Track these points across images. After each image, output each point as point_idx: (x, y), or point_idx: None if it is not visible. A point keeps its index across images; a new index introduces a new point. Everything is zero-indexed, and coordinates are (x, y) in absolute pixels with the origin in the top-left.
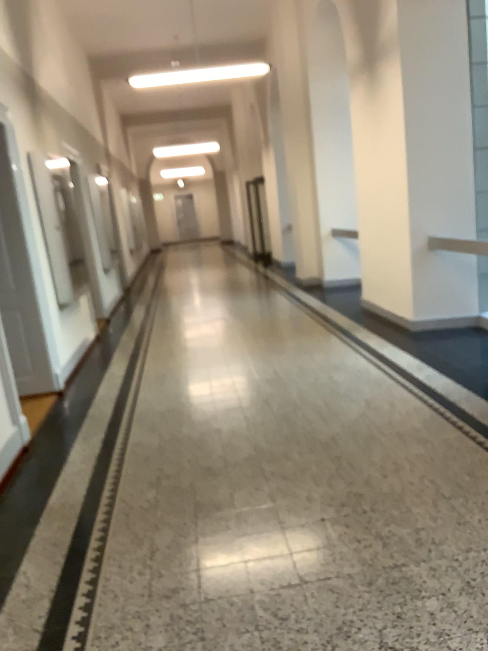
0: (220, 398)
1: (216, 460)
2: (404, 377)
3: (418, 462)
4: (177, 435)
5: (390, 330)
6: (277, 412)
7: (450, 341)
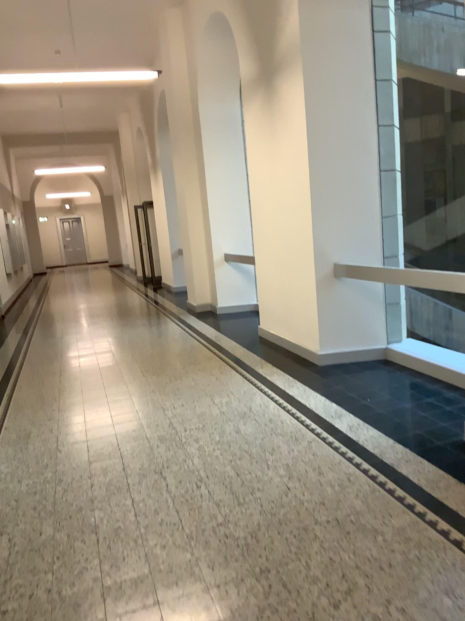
0: (98, 468)
1: (87, 586)
2: (324, 429)
3: (374, 574)
4: (33, 537)
5: (295, 366)
6: (175, 490)
7: (363, 379)
